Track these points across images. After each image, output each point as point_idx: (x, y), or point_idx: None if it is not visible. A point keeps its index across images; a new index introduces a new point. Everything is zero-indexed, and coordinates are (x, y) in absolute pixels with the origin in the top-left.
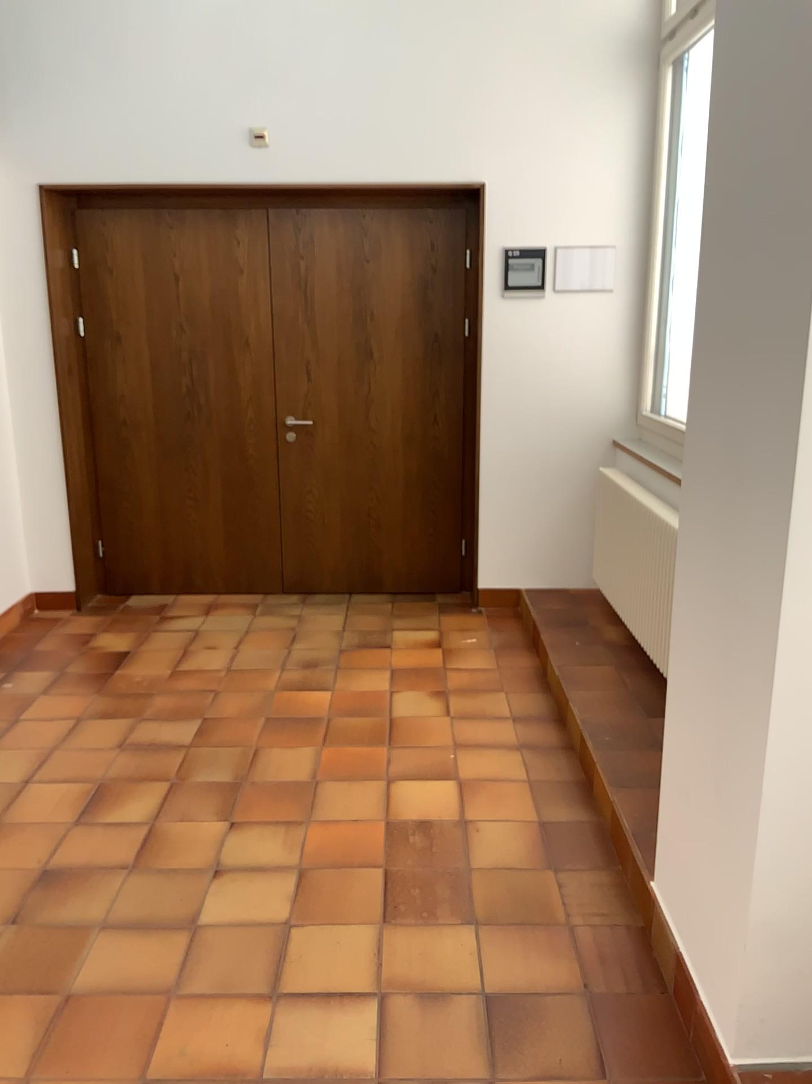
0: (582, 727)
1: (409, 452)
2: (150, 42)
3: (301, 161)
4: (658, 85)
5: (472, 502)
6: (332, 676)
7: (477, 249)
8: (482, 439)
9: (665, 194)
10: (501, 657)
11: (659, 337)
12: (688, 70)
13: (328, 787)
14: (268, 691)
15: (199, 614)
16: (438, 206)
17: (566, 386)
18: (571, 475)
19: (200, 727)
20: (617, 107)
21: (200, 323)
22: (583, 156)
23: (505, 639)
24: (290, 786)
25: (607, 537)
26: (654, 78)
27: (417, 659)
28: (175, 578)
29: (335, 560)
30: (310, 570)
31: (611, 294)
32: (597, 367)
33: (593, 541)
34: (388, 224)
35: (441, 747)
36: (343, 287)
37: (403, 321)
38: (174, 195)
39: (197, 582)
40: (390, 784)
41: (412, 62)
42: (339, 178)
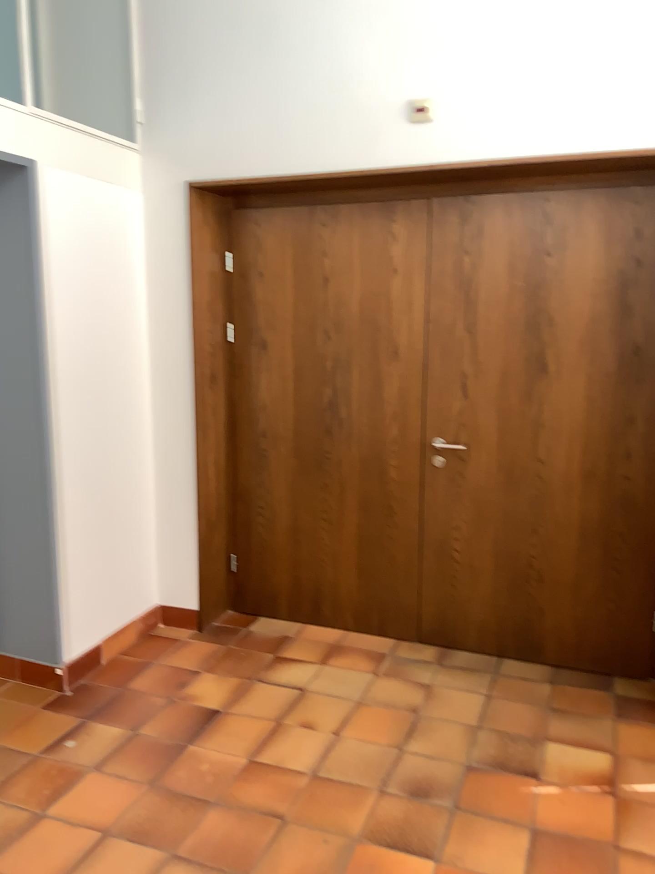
0: None
1: (588, 495)
2: (305, 16)
3: (468, 136)
4: None
5: None
6: (446, 823)
7: None
8: None
9: None
10: None
11: None
12: None
13: None
14: (350, 838)
15: (315, 662)
16: (648, 184)
17: None
18: None
19: None
20: None
21: (346, 329)
22: None
23: None
24: None
25: None
26: None
27: (575, 812)
28: (303, 606)
29: (484, 615)
30: (452, 622)
31: None
32: None
33: None
34: (577, 210)
35: None
36: (514, 288)
37: (589, 330)
38: (326, 187)
39: (325, 615)
40: None
41: None
42: (515, 153)
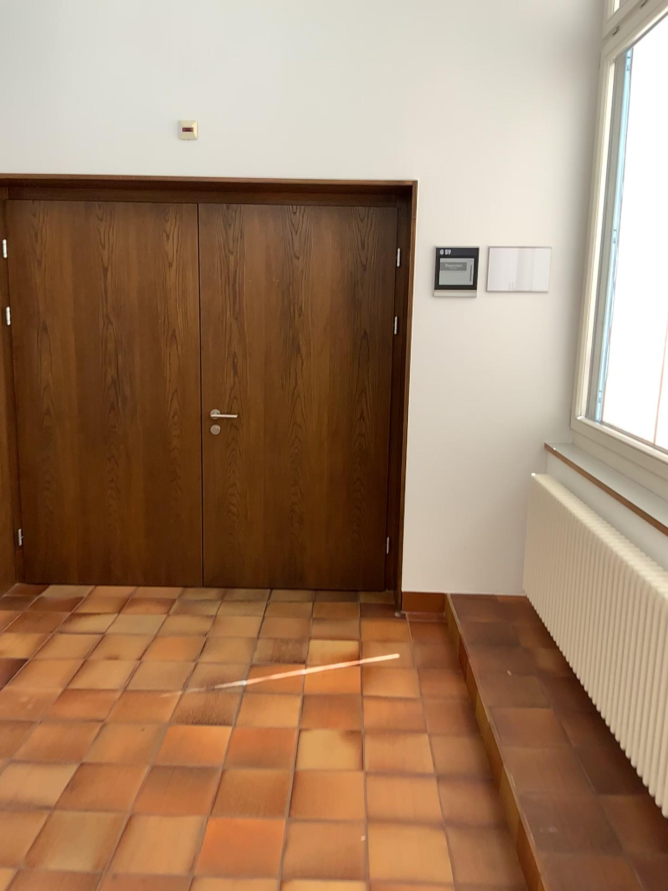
0: (520, 805)
1: (335, 449)
2: (80, 32)
3: (229, 155)
4: (597, 85)
5: (397, 503)
6: (237, 702)
7: (408, 248)
8: (409, 439)
9: (603, 194)
10: (425, 681)
11: (594, 341)
12: (630, 69)
13: (208, 887)
14: (162, 723)
15: (112, 612)
16: (369, 204)
17: (497, 388)
18: (500, 479)
19: (75, 777)
20: (554, 105)
21: (126, 315)
22: (519, 155)
23: (429, 657)
24: (160, 885)
25: (539, 548)
26: (594, 78)
27: (333, 680)
28: (94, 569)
29: (257, 556)
30: (230, 565)
31: (545, 296)
32: (529, 369)
33: (522, 548)
34: (318, 221)
35: (351, 820)
36: (271, 282)
37: (331, 317)
38: (103, 187)
39: (116, 574)
40: (284, 886)
41: (345, 57)
42: (268, 172)
